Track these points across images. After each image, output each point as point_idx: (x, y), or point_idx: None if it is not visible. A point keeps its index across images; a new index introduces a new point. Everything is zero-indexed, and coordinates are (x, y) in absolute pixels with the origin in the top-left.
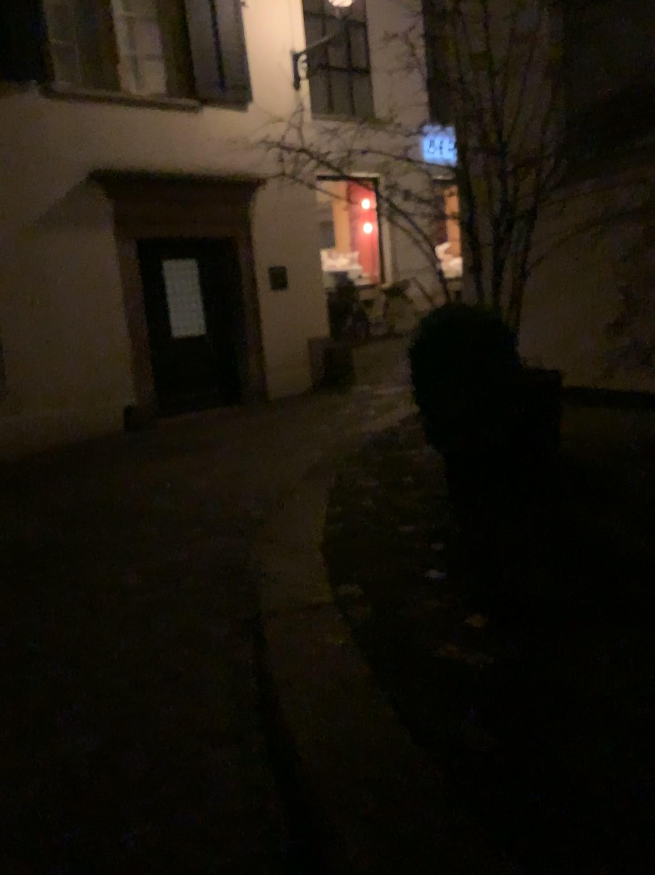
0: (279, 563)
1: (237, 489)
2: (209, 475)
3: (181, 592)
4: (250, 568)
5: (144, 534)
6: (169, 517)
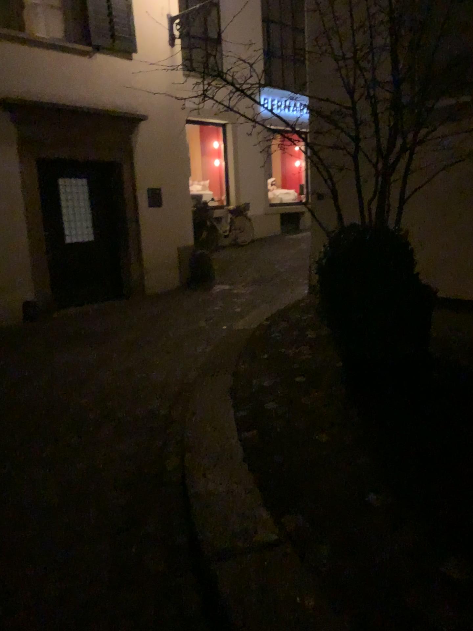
0: (211, 485)
1: (140, 387)
2: (111, 372)
3: (108, 517)
4: (173, 483)
5: (57, 439)
6: (80, 418)
